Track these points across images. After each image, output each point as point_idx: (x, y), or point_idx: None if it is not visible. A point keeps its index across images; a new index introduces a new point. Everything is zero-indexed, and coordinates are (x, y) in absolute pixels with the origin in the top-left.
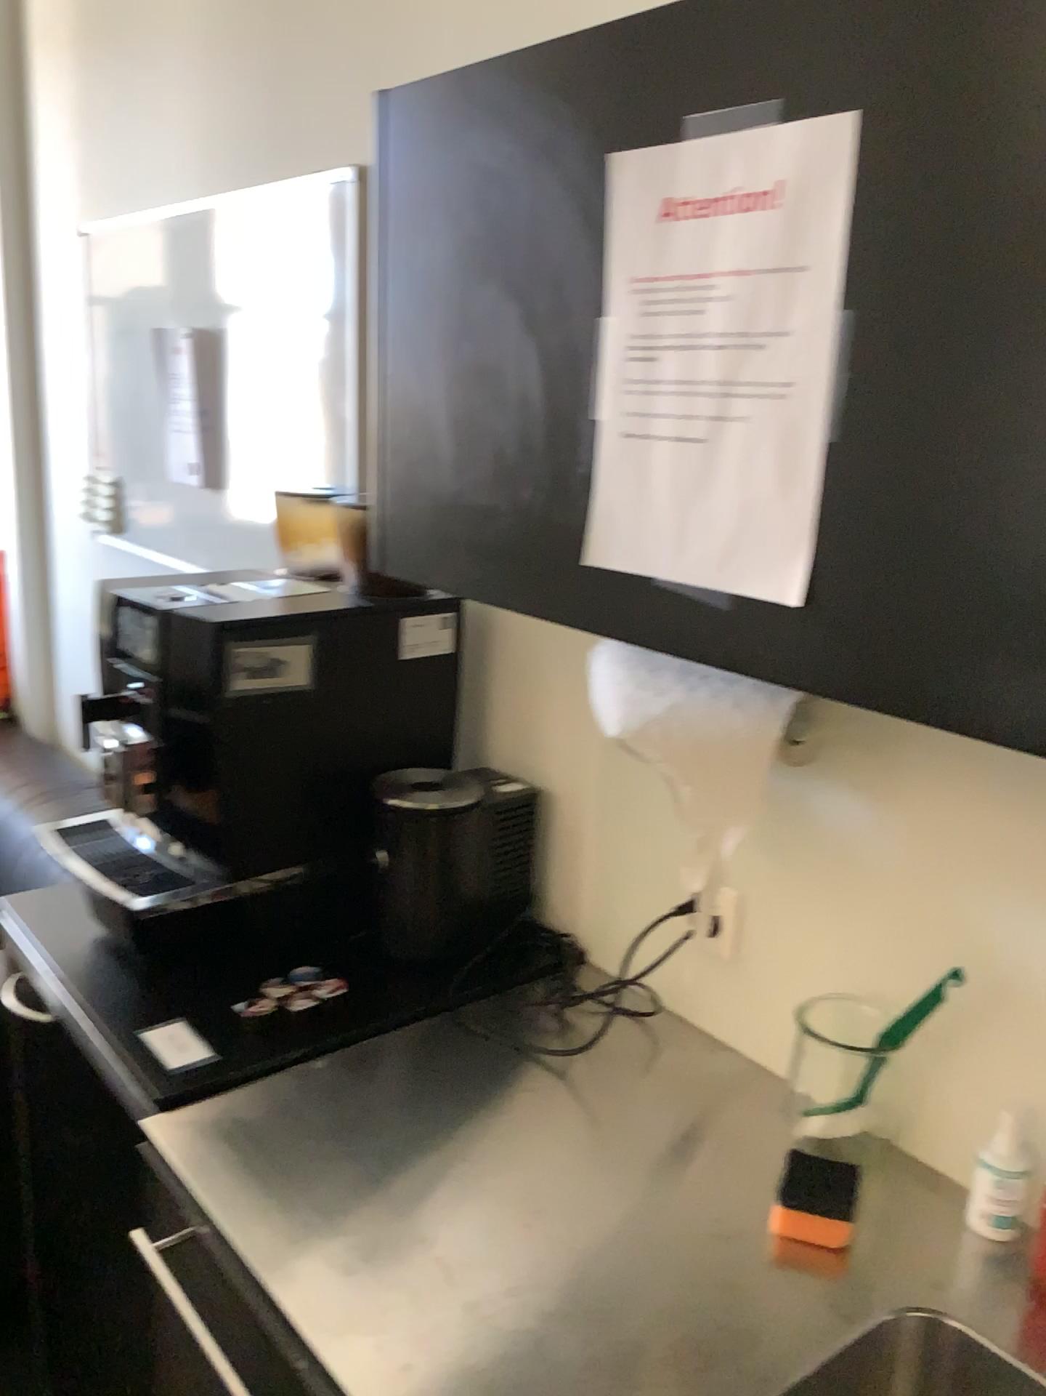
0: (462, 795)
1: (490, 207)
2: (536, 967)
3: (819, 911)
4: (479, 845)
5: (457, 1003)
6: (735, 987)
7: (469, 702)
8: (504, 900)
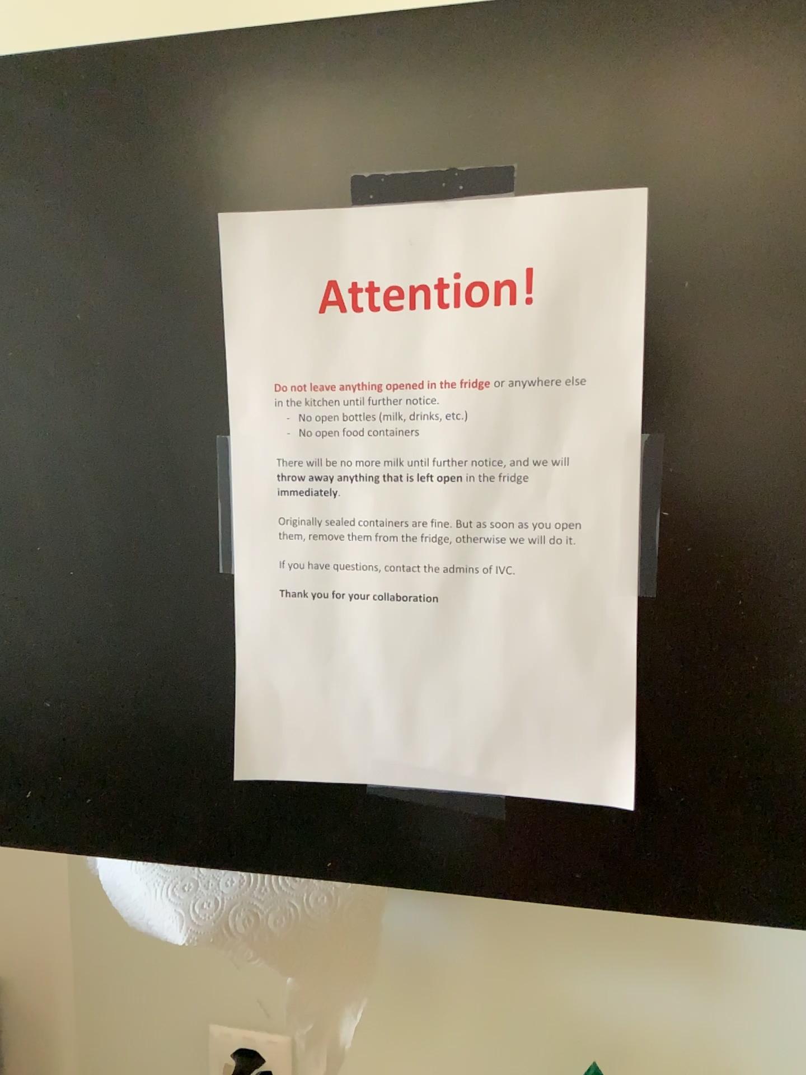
0: None
1: None
2: None
3: (386, 1031)
4: None
5: None
6: None
7: None
8: None
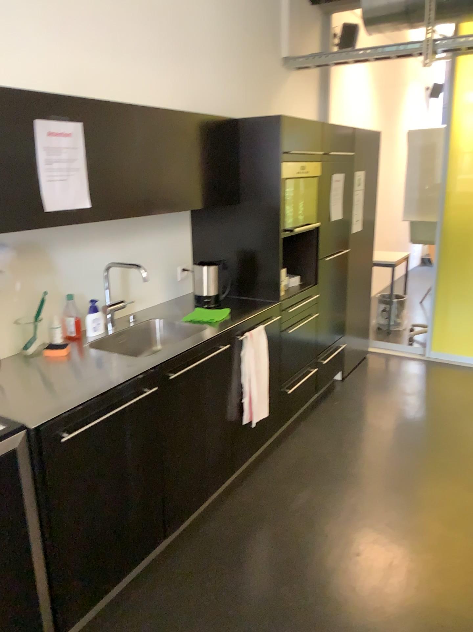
0: None
1: None
2: None
3: None
4: None
5: None
6: None
7: None
8: None
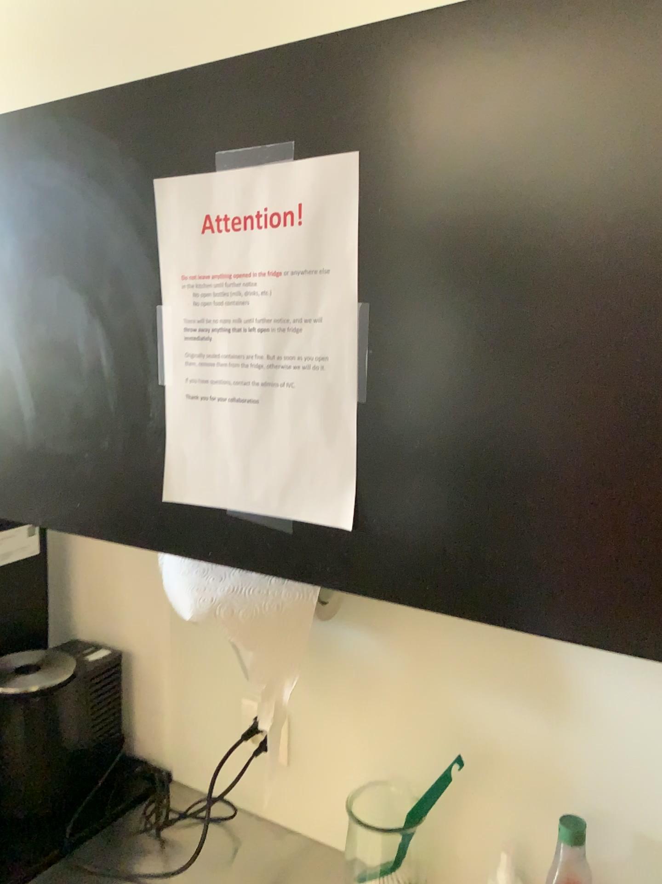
0: (59, 669)
1: (54, 220)
2: (133, 795)
3: (347, 719)
4: (77, 707)
5: (71, 846)
6: (289, 782)
7: (57, 588)
8: (101, 745)
